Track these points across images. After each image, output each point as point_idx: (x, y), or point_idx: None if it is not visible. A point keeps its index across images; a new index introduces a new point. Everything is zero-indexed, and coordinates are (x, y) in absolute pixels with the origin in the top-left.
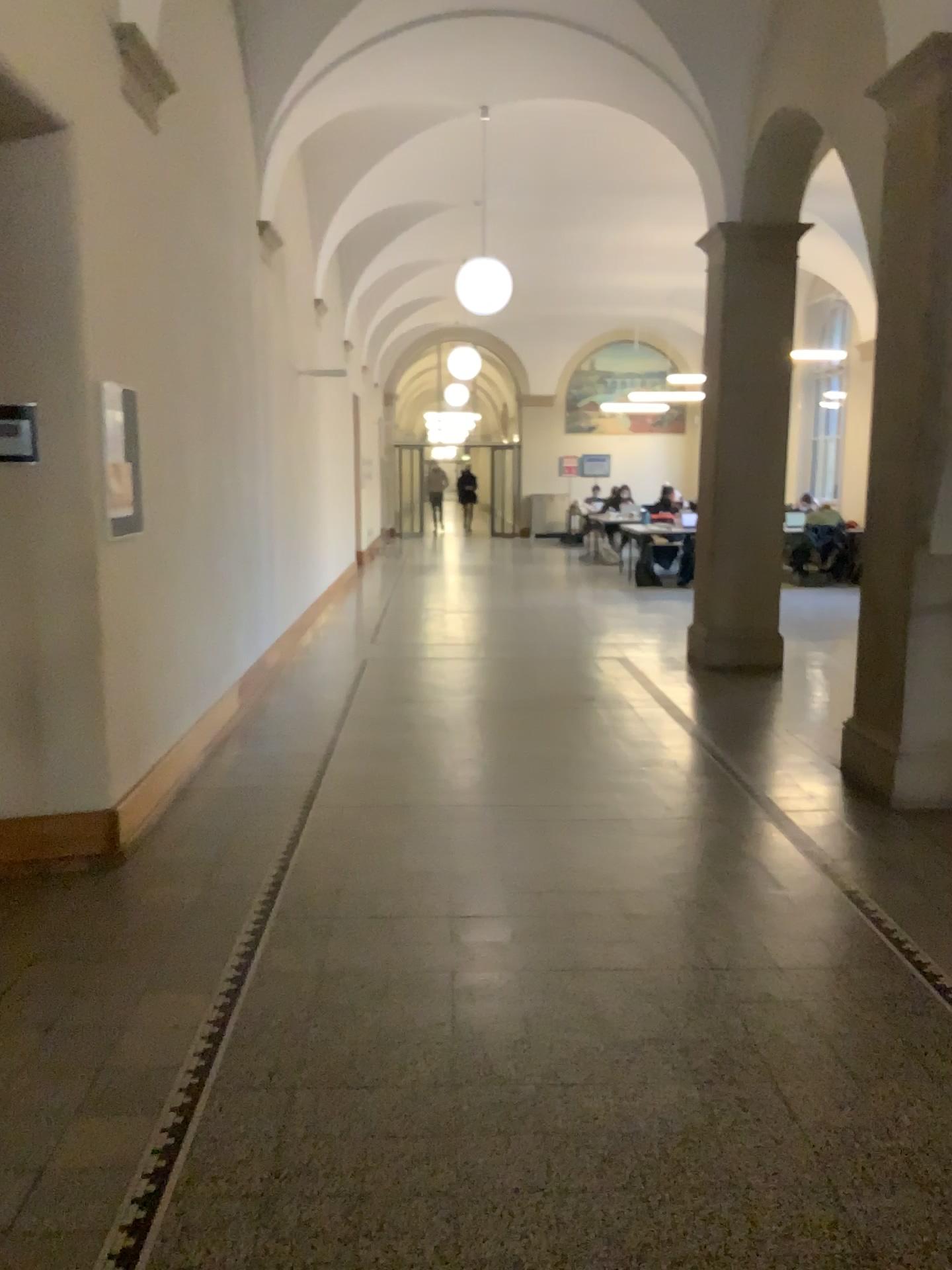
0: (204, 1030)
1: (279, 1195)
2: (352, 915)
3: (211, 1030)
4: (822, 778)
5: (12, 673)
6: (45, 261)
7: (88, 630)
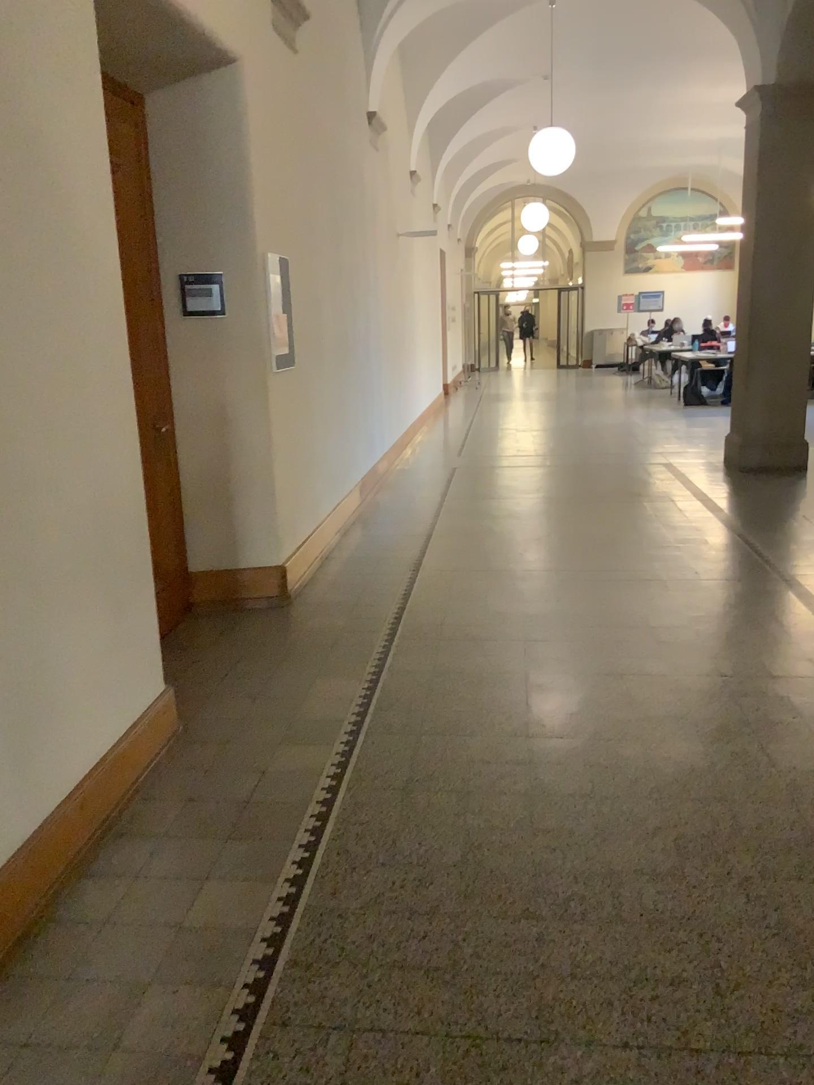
0: (359, 701)
1: (417, 789)
2: (456, 636)
3: (363, 701)
4: None
5: (211, 467)
6: (225, 163)
7: (263, 435)
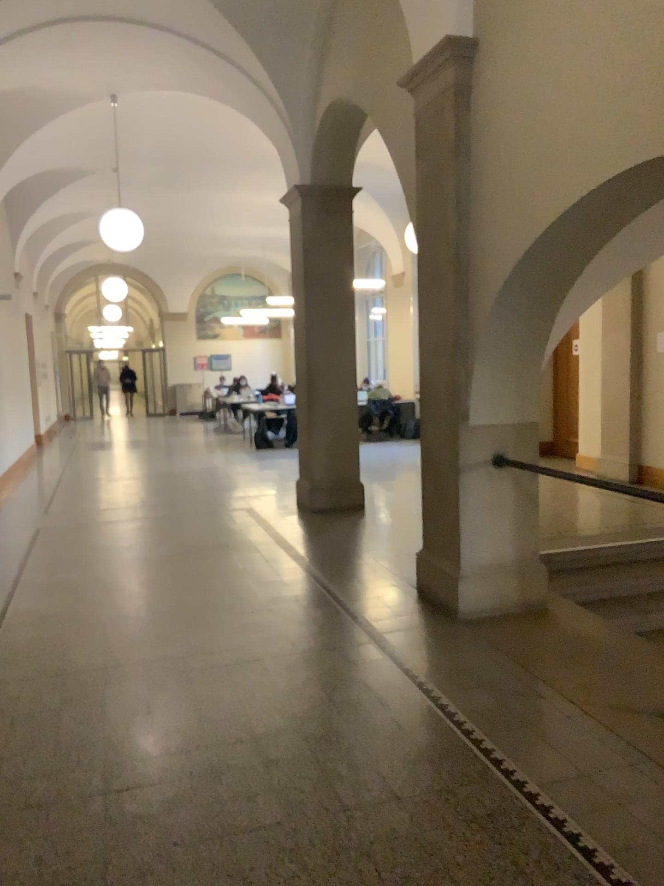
0: None
1: None
2: (5, 807)
3: None
4: (405, 601)
5: None
6: None
7: None
